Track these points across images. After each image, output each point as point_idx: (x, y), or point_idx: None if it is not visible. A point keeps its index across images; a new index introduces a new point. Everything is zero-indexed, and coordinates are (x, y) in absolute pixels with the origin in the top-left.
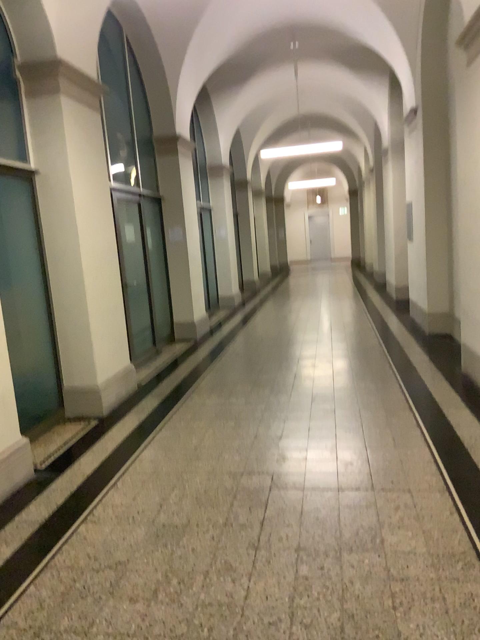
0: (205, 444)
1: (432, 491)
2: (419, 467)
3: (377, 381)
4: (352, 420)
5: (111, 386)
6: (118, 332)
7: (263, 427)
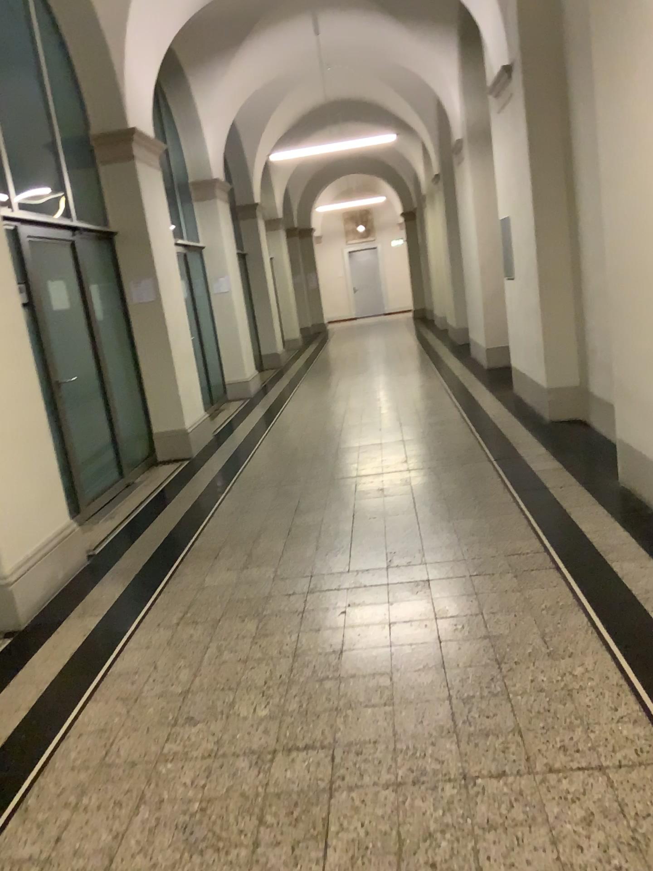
0: (204, 680)
1: (649, 771)
2: (608, 708)
3: (491, 518)
4: (463, 603)
5: (33, 572)
6: (40, 471)
7: (308, 633)
